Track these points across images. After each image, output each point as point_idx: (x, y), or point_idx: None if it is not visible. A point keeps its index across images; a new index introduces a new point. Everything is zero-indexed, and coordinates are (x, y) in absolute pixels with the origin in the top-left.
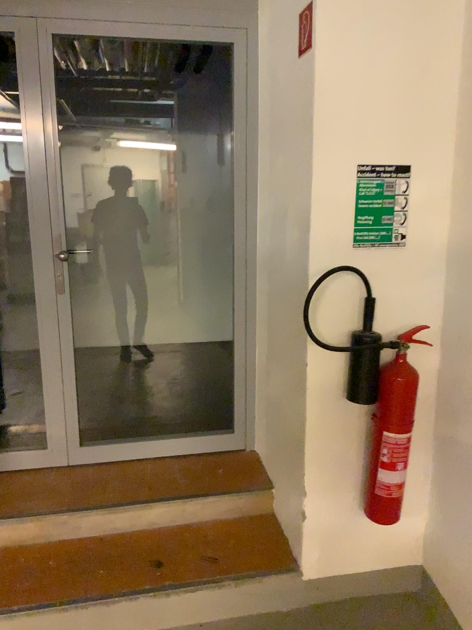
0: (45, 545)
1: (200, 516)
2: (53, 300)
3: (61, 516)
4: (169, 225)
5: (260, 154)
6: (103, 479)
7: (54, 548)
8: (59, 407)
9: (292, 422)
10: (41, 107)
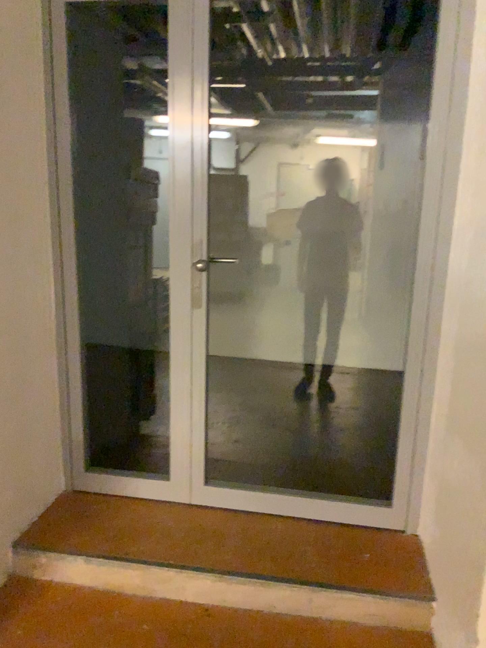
0: (145, 602)
1: (332, 612)
2: (189, 316)
3: (168, 569)
4: (352, 230)
5: (464, 143)
6: (224, 532)
7: (153, 610)
8: (187, 438)
9: (471, 528)
10: (191, 90)
